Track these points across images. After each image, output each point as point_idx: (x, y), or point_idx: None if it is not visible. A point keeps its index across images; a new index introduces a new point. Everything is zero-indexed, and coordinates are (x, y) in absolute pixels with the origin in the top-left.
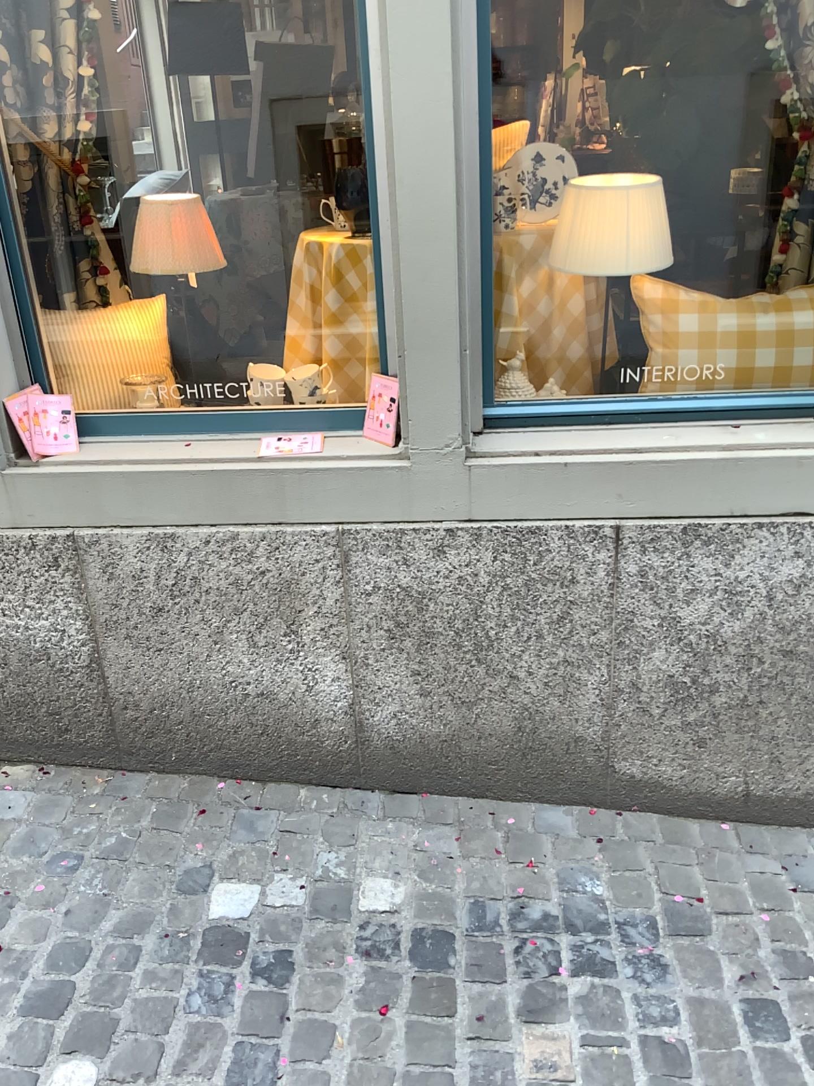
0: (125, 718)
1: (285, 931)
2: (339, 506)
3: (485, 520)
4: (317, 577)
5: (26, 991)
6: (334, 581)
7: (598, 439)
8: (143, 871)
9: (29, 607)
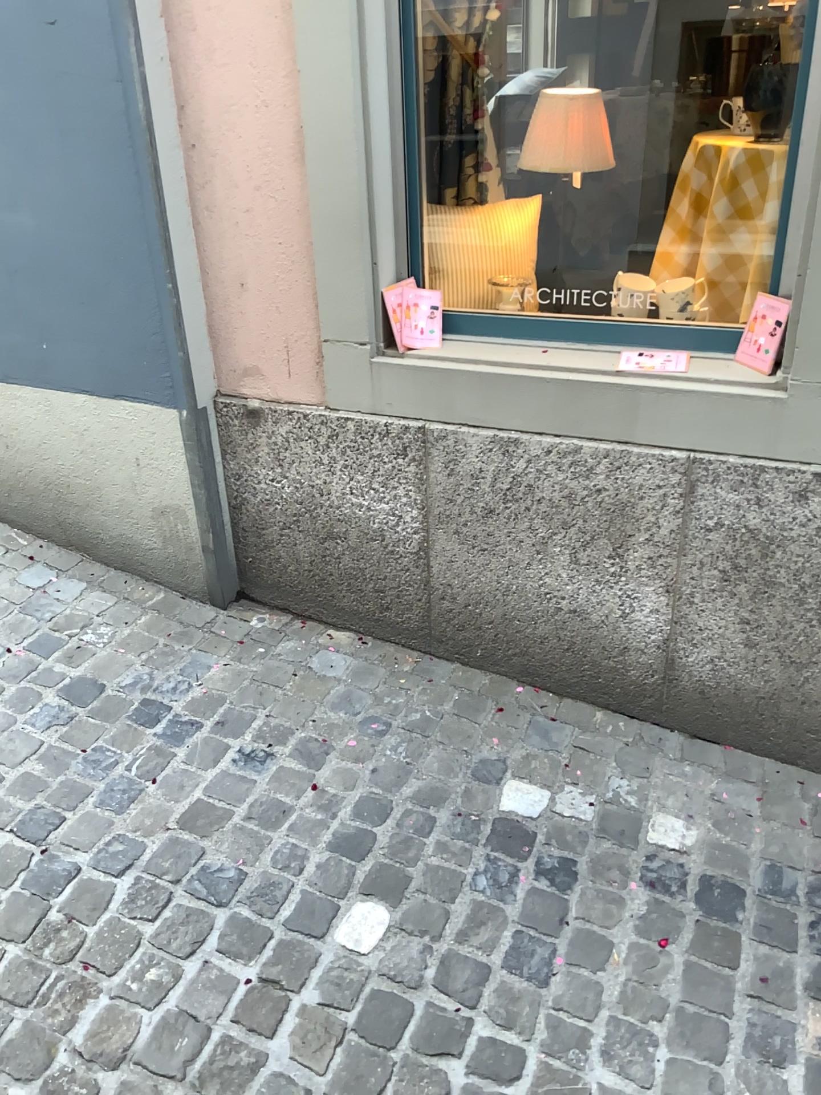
0: (442, 608)
1: (572, 841)
2: (696, 434)
3: None
4: (658, 504)
5: (336, 829)
6: (675, 510)
7: None
8: (444, 752)
9: (374, 489)
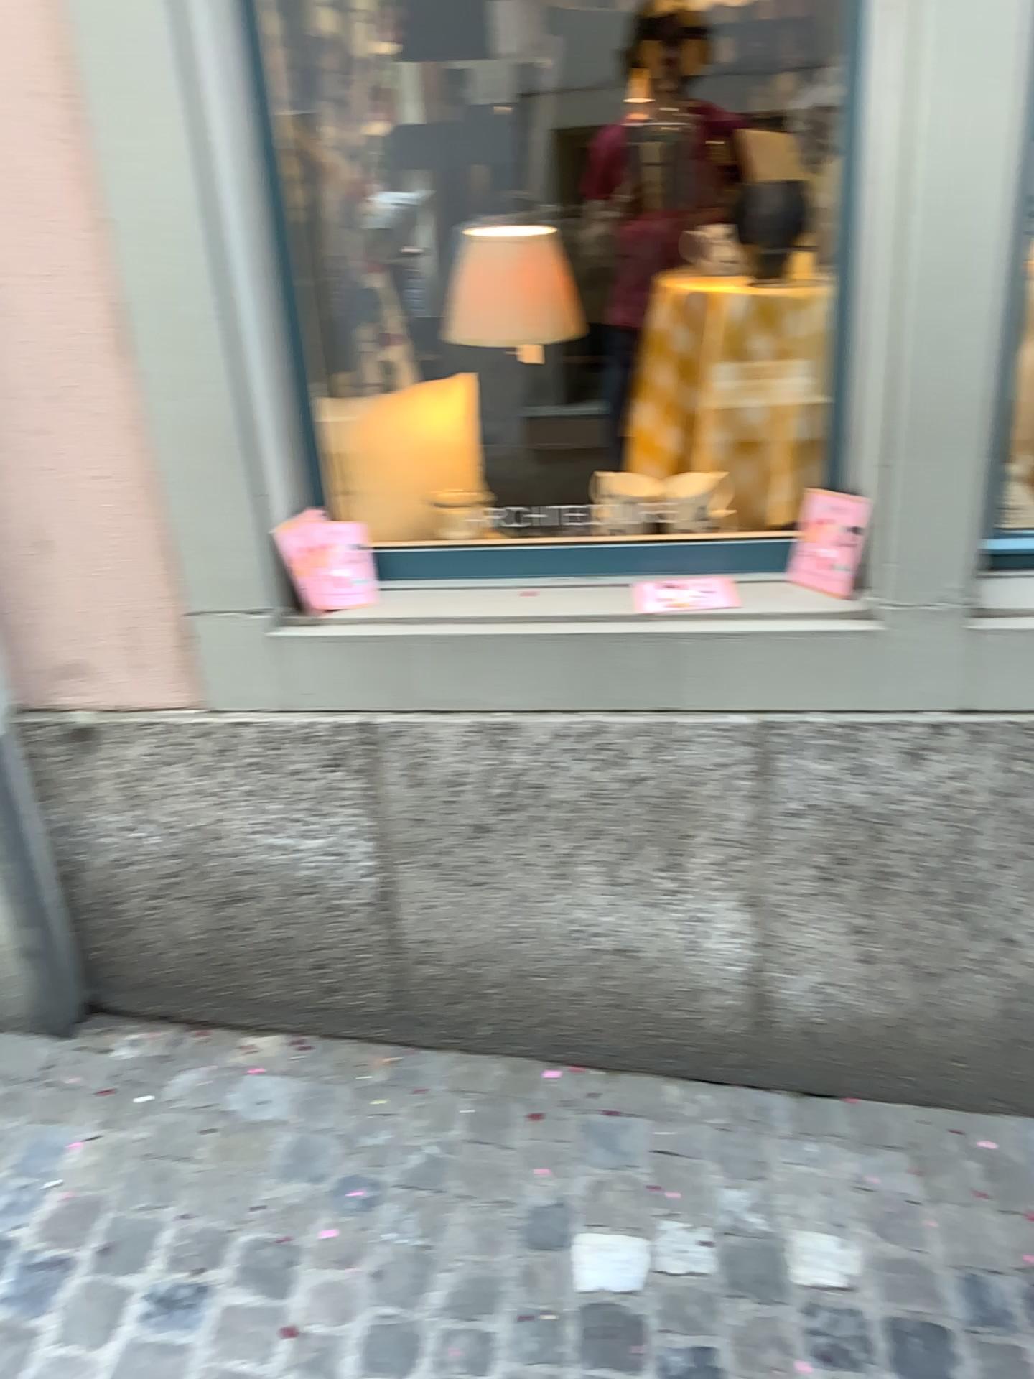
0: (422, 977)
1: (700, 1319)
2: (766, 688)
3: (989, 710)
4: (723, 789)
5: None
6: (748, 795)
7: None
8: (475, 1212)
9: (297, 822)
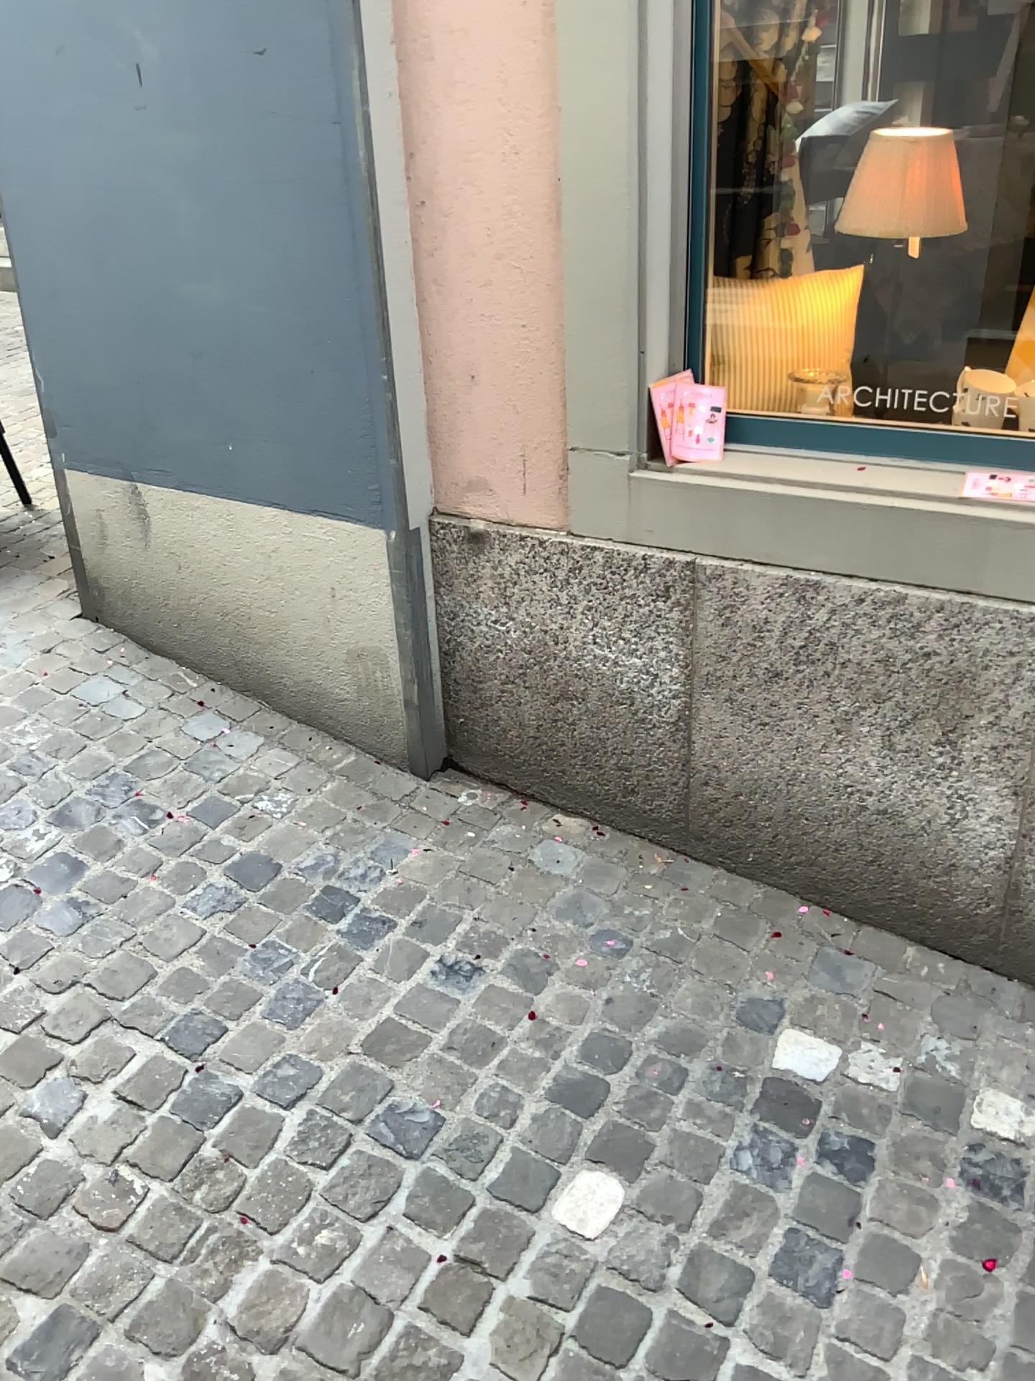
0: (705, 796)
1: (868, 1116)
2: None
3: None
4: (1006, 677)
5: (559, 1073)
6: (1030, 687)
7: None
8: (701, 983)
9: (625, 639)
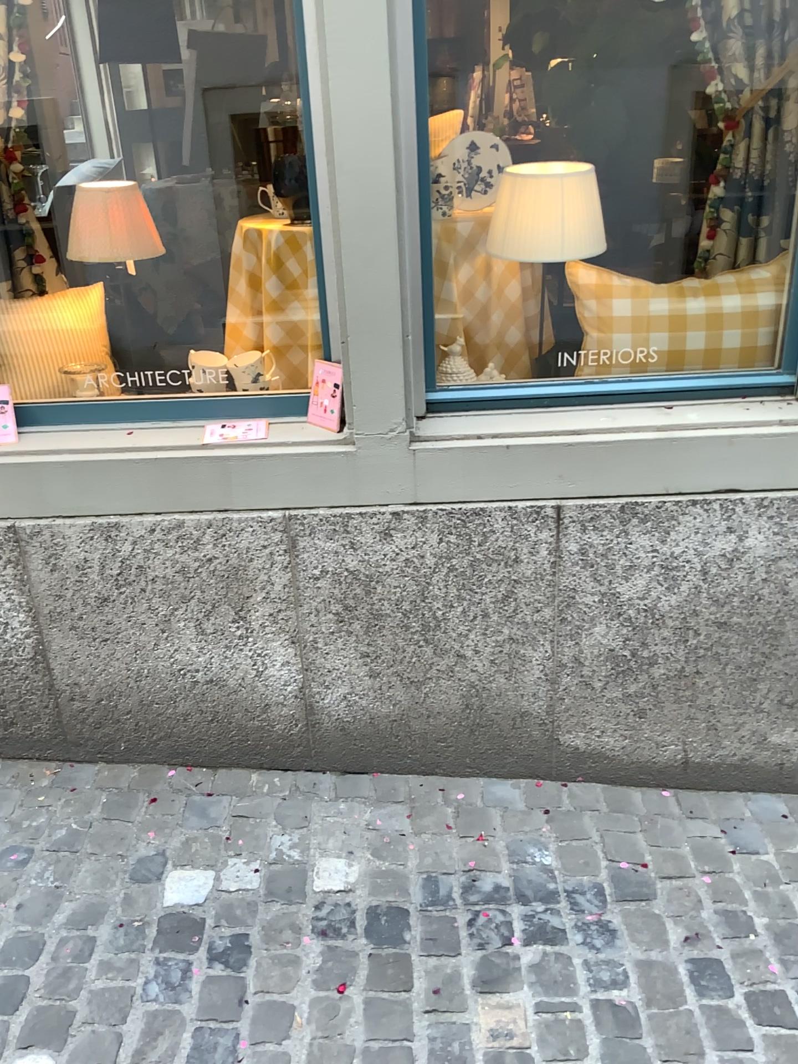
0: (72, 709)
1: (240, 915)
2: (285, 492)
3: (429, 502)
4: (265, 563)
5: None
6: (282, 566)
7: (537, 421)
8: (95, 862)
9: None
